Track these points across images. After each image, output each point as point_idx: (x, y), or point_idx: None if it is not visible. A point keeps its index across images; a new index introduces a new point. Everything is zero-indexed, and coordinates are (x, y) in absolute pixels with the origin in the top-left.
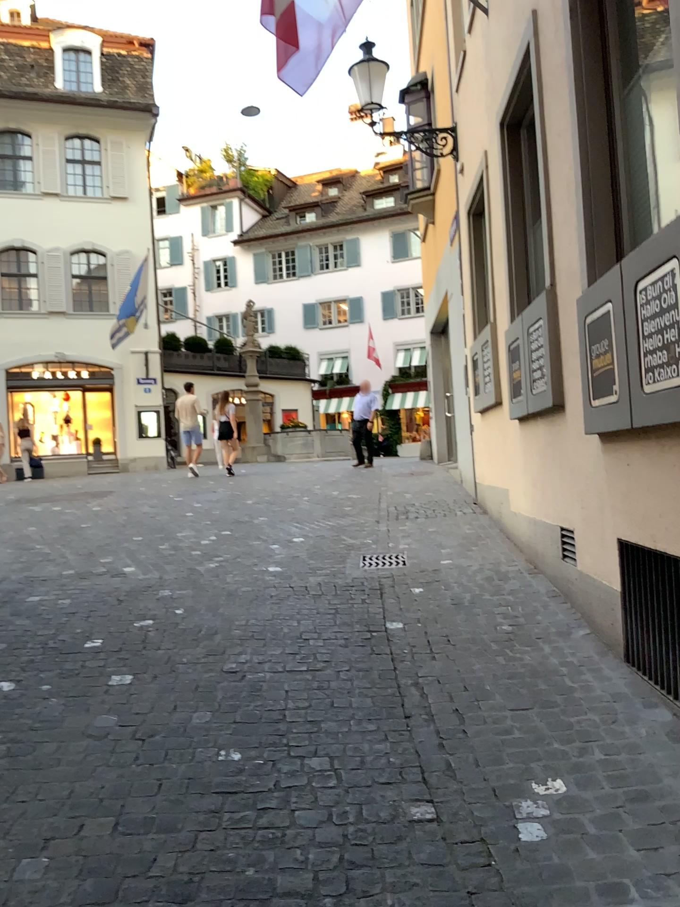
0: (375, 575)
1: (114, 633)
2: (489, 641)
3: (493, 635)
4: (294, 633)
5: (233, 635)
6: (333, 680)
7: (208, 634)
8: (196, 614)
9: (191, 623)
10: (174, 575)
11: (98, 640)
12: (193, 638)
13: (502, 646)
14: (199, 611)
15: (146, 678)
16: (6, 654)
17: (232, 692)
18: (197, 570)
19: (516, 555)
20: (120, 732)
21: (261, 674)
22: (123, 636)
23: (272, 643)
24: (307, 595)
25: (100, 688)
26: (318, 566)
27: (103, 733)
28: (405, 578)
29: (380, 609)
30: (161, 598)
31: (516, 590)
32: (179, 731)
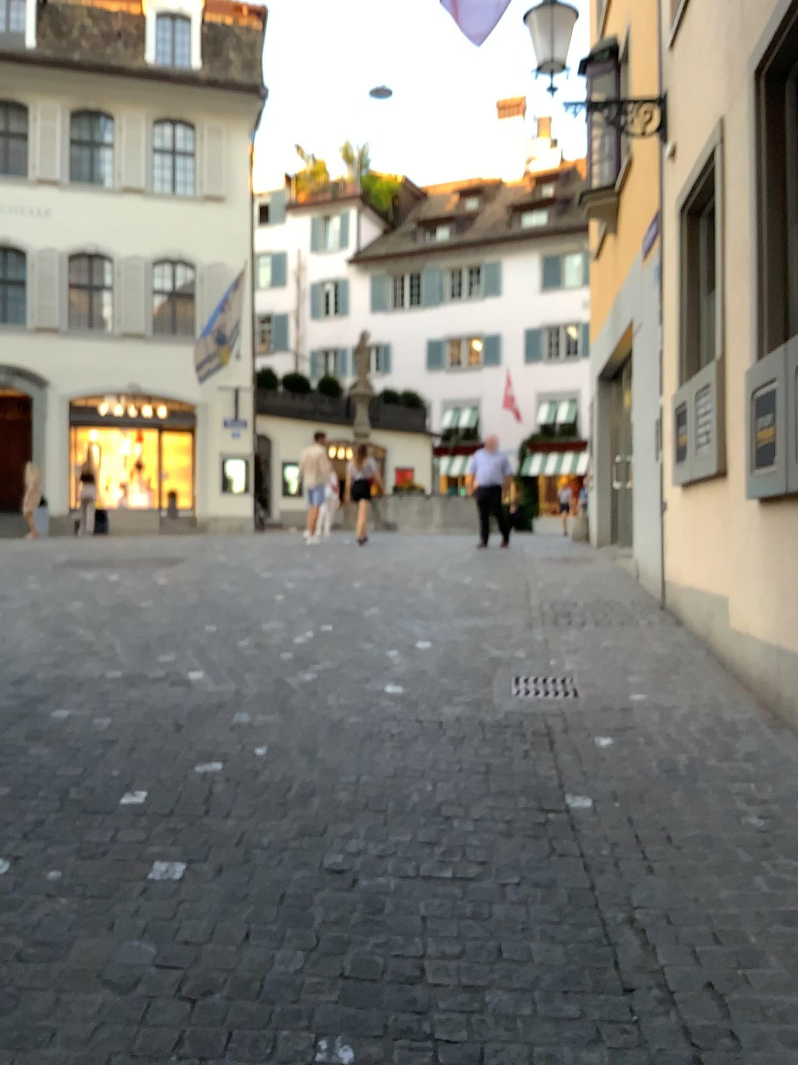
0: (540, 712)
1: (164, 783)
2: (740, 849)
3: (743, 836)
4: (431, 804)
5: (340, 803)
6: (497, 902)
7: (301, 798)
8: (284, 759)
9: (278, 774)
10: (257, 691)
11: (138, 798)
12: (280, 803)
13: (762, 860)
14: (289, 755)
15: (206, 875)
16: (3, 809)
17: (338, 915)
18: (288, 686)
19: (741, 694)
20: (154, 987)
21: (384, 882)
22: (176, 792)
23: (397, 821)
24: (445, 737)
25: (132, 890)
26: (457, 691)
27: (126, 985)
28: (585, 721)
29: (556, 772)
30: (236, 729)
31: (757, 756)
32: (251, 996)
